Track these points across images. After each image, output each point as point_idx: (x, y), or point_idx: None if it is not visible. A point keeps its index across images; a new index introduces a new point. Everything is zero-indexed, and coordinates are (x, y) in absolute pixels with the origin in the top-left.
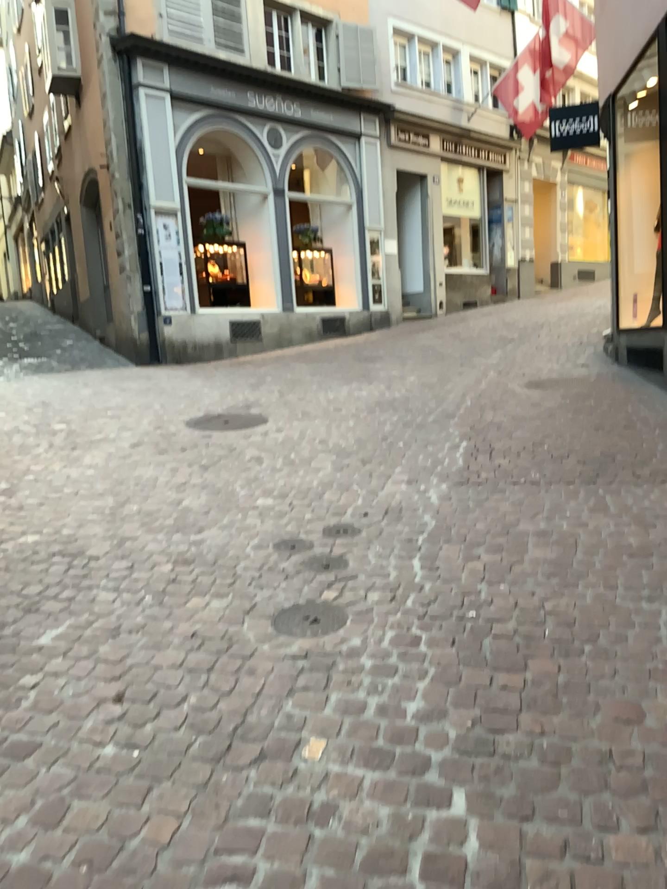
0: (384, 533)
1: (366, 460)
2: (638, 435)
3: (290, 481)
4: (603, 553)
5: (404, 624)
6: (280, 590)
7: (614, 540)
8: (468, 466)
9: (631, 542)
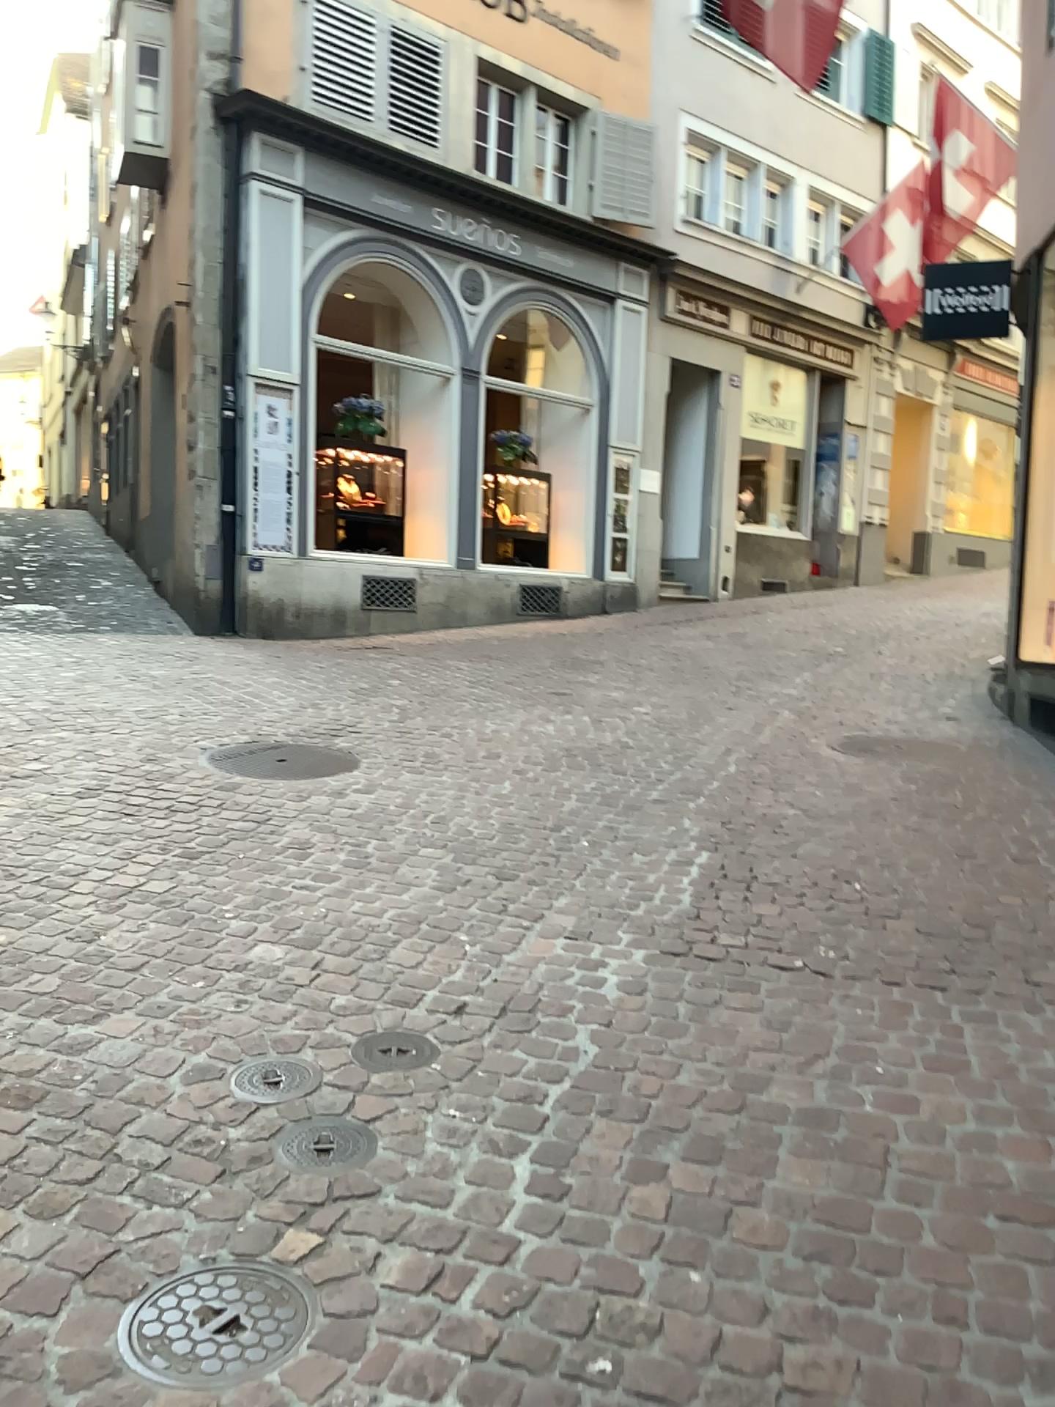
0: (481, 1066)
1: (507, 873)
2: (1043, 881)
3: (341, 906)
4: (945, 1200)
5: (431, 1373)
6: (192, 1209)
7: (973, 1161)
8: (697, 913)
9: (1013, 1173)
